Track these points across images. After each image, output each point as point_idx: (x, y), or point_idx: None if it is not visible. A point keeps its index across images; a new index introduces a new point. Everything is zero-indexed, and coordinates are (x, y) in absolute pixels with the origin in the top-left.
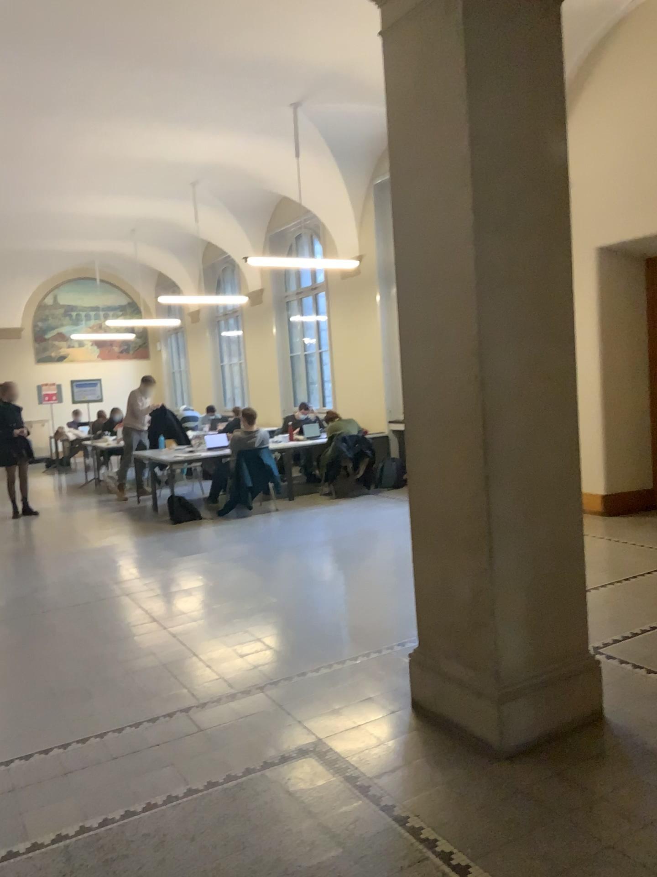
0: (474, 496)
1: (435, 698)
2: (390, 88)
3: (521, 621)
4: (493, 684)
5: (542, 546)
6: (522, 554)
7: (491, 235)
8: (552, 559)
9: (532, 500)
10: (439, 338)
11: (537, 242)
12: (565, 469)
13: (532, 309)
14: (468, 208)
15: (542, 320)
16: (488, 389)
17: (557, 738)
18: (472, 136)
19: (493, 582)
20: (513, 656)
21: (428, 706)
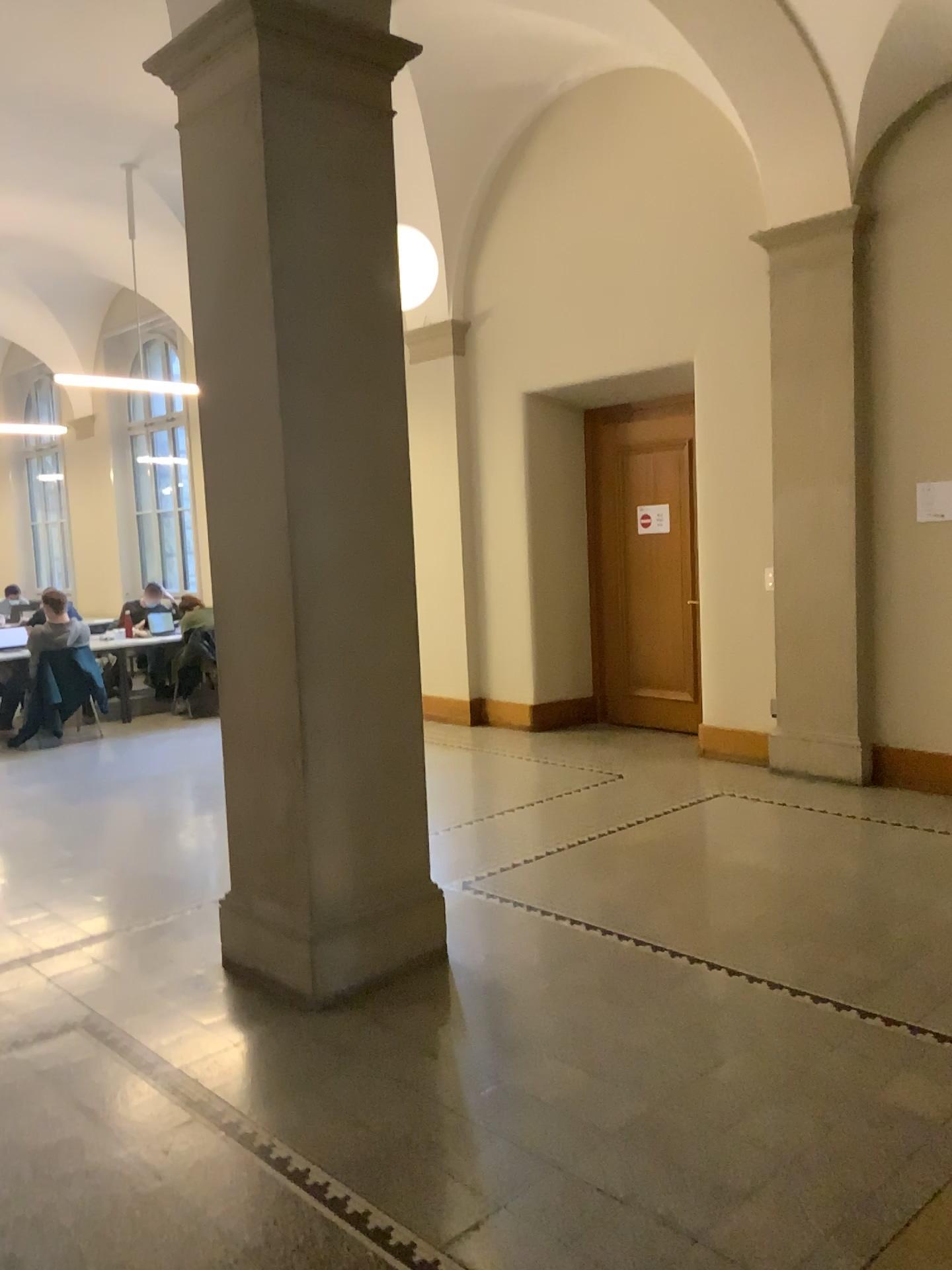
0: (290, 699)
1: (247, 949)
2: (193, 196)
3: (343, 846)
4: (309, 923)
5: (370, 757)
6: (345, 766)
7: (302, 388)
8: (383, 772)
9: (357, 703)
10: (247, 508)
11: (361, 400)
12: (400, 666)
13: (355, 477)
14: (277, 355)
15: (367, 491)
16: (300, 571)
17: (388, 982)
18: (280, 270)
19: (308, 801)
20: (333, 887)
21: (239, 959)
